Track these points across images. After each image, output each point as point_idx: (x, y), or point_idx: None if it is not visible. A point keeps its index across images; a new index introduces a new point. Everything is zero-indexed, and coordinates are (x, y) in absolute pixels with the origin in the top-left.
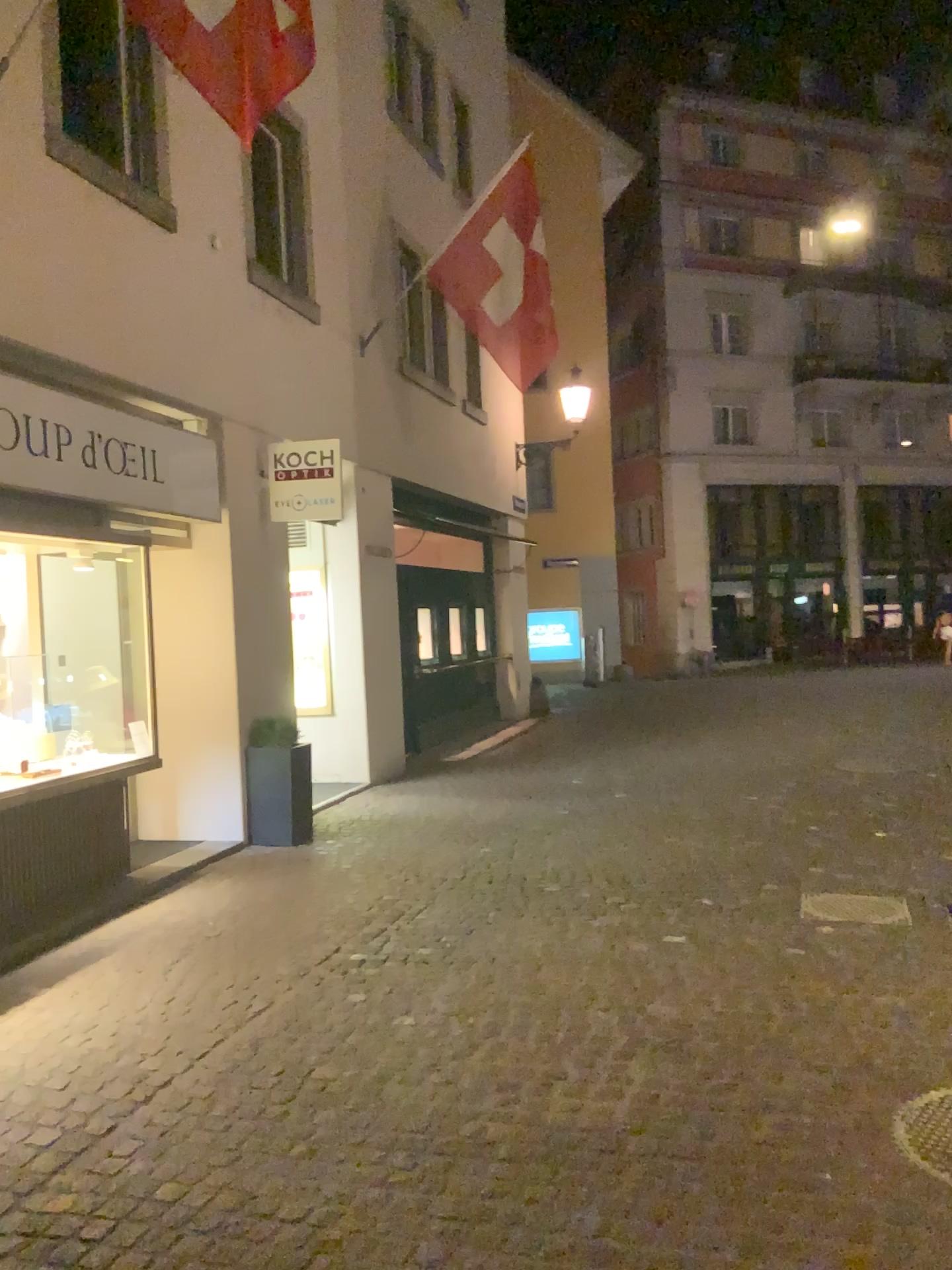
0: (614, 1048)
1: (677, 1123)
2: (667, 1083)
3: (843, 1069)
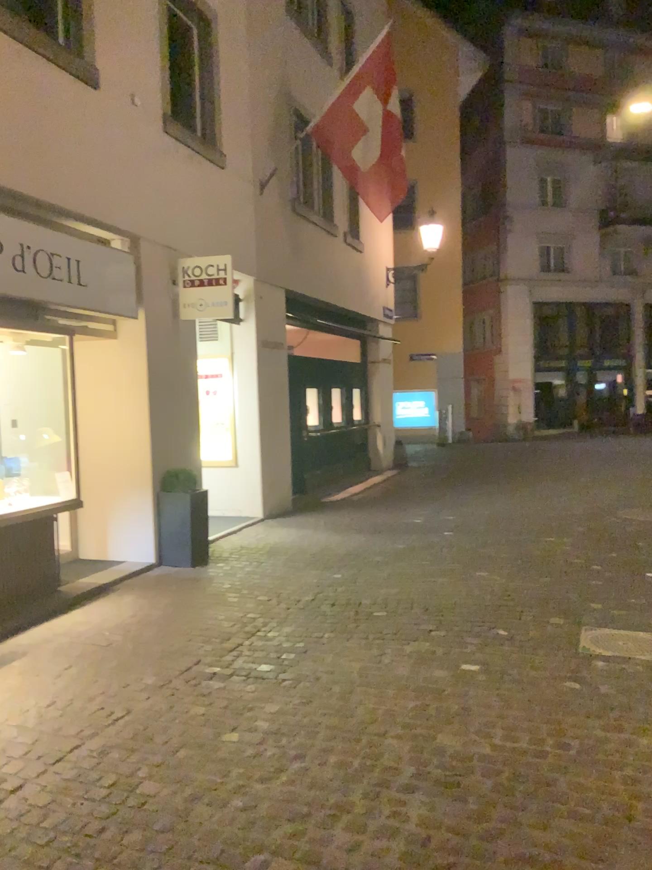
0: (399, 781)
1: None
2: (440, 826)
3: (605, 821)
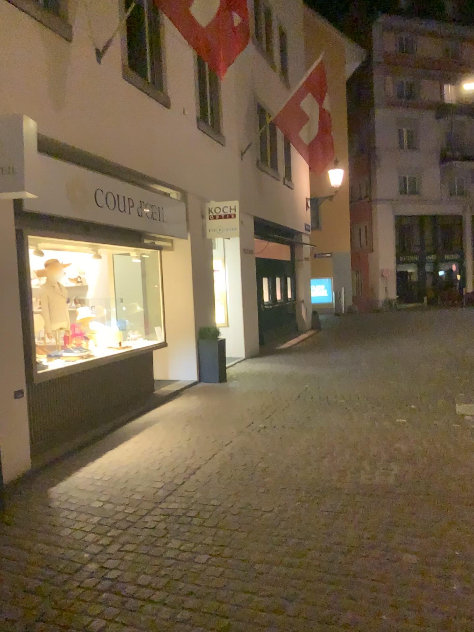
0: (382, 459)
1: (413, 483)
2: (407, 470)
3: None
